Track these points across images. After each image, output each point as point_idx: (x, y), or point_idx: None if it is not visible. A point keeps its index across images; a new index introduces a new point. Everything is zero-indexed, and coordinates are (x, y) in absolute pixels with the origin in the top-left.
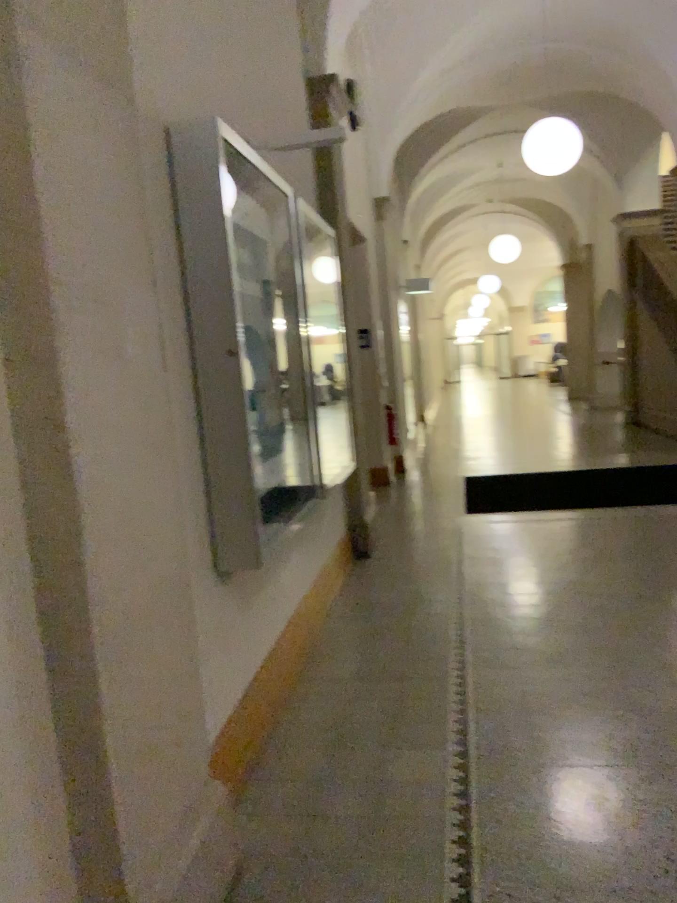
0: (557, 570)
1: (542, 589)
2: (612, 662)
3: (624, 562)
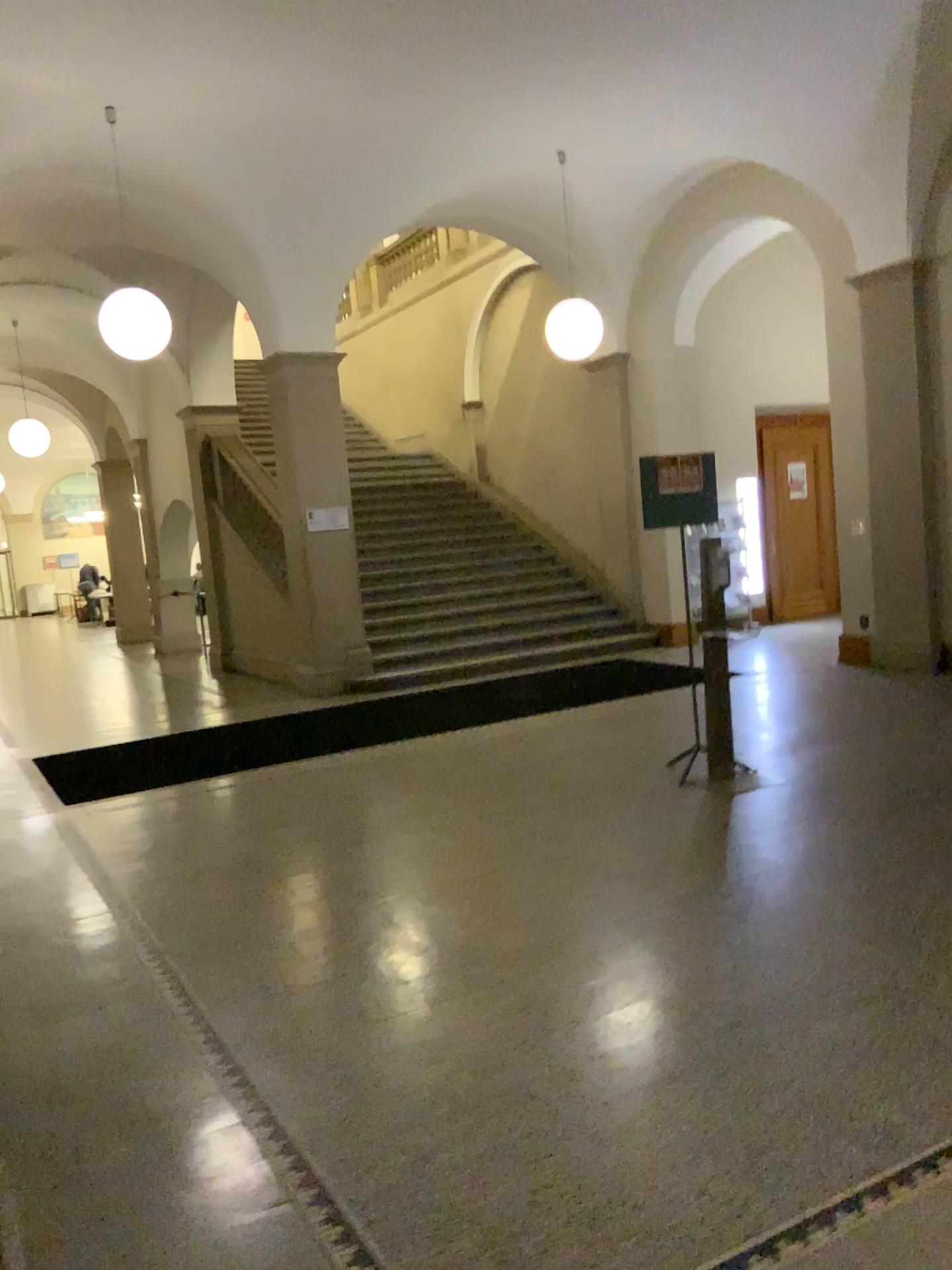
0: (222, 850)
1: (217, 872)
2: (331, 927)
3: (294, 827)
